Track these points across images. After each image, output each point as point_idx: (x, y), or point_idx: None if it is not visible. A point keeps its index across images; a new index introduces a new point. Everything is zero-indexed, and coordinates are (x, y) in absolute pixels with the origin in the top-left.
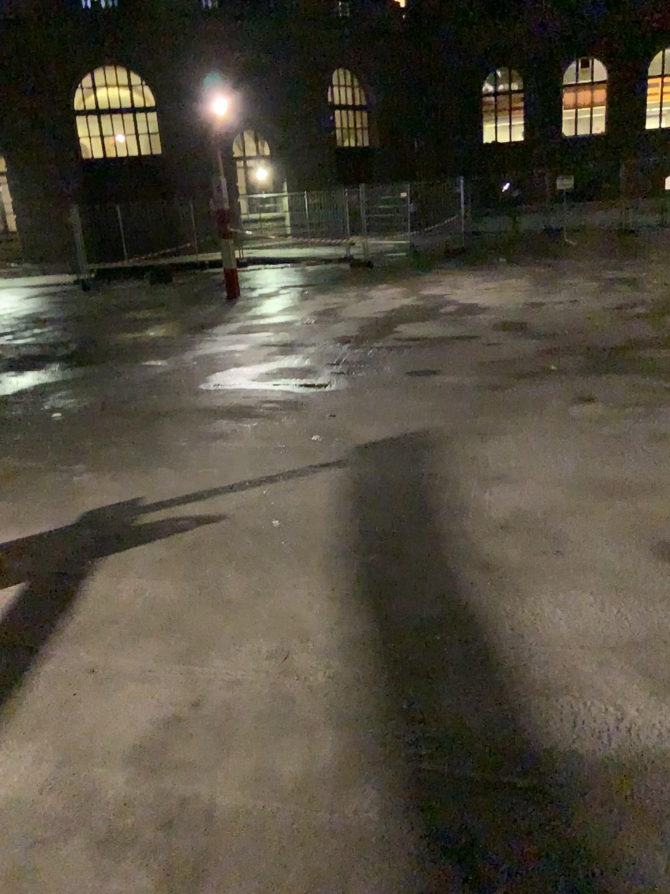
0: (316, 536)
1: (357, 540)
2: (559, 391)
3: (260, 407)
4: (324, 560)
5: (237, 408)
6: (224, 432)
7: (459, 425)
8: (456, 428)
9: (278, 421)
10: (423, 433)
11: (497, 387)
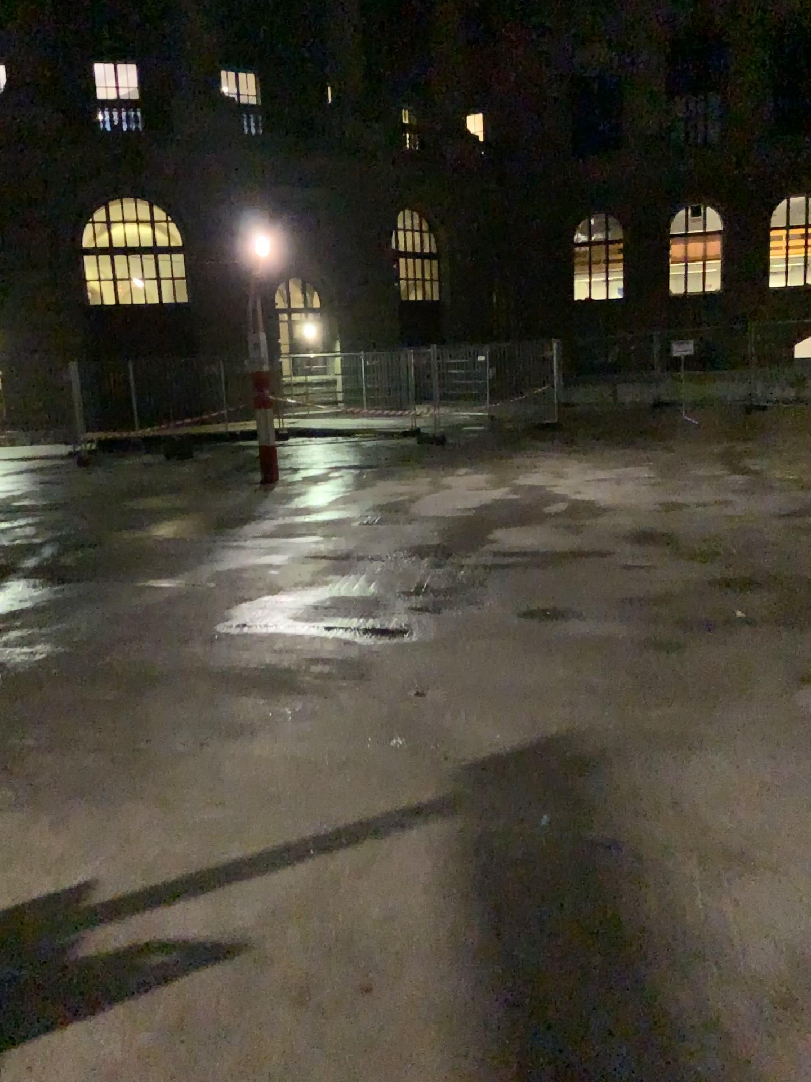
0: (412, 995)
1: (492, 1013)
2: (763, 657)
3: (304, 670)
4: (432, 1074)
5: (269, 671)
6: (246, 718)
7: (624, 720)
8: (620, 726)
9: (331, 699)
10: (570, 737)
11: (664, 646)
